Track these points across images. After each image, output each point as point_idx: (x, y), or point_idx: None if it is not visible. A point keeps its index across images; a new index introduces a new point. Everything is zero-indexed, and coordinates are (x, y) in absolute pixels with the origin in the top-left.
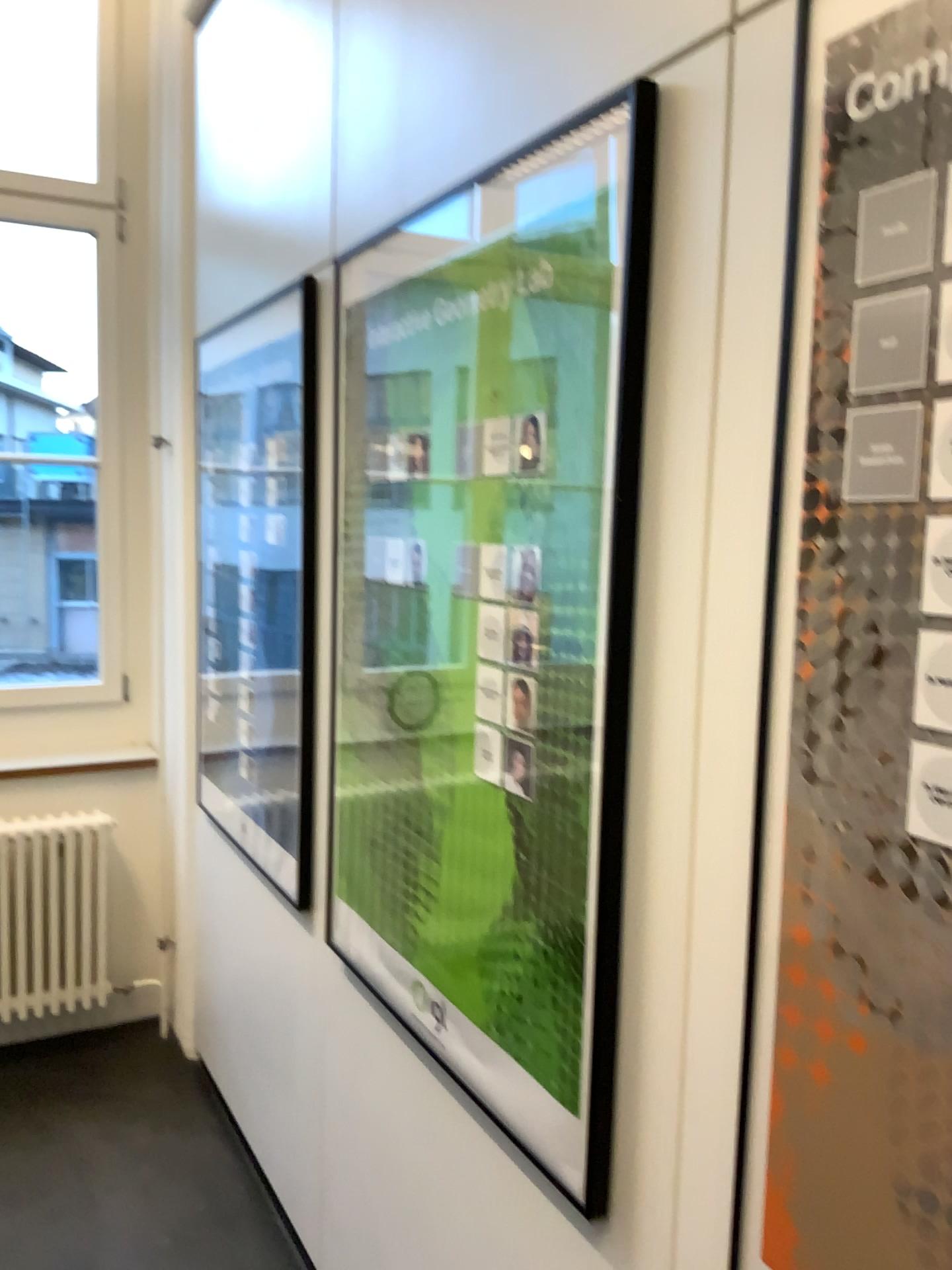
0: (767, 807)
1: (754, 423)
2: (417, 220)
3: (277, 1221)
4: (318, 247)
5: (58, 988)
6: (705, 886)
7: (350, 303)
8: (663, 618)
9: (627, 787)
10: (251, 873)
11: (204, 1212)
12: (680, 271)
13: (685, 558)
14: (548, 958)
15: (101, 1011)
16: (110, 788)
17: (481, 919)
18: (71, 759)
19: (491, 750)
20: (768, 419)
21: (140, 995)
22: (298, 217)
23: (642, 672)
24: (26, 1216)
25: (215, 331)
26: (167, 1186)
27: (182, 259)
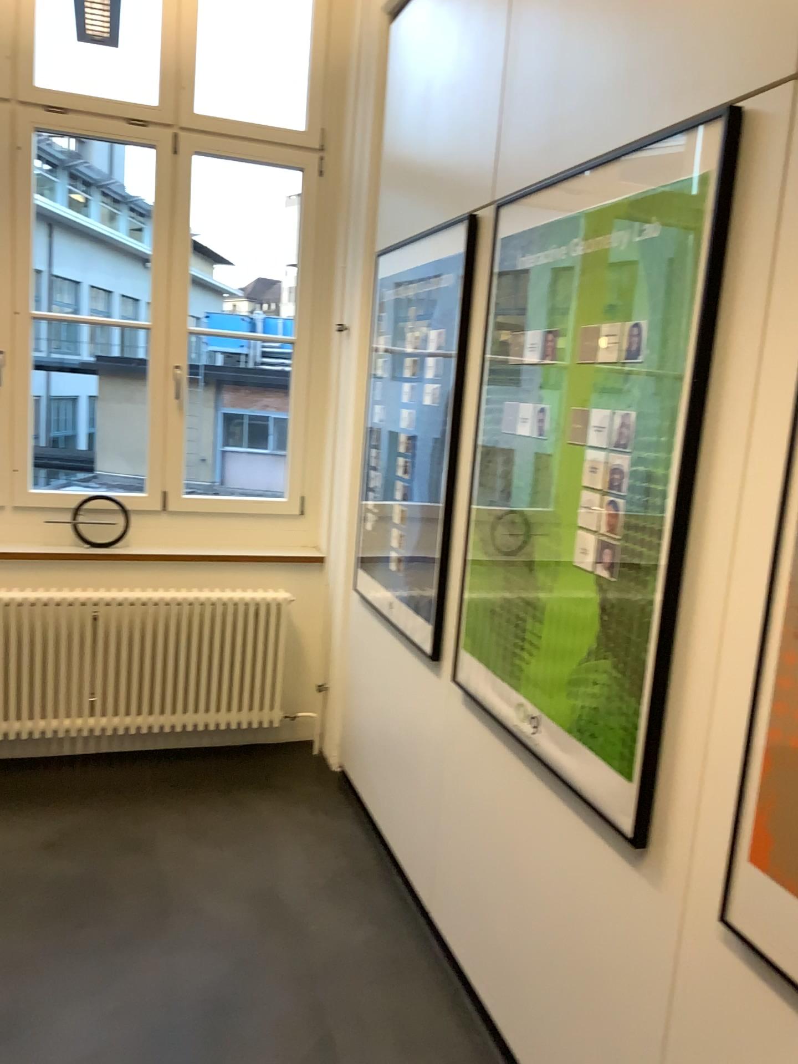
0: (773, 584)
1: (787, 339)
2: (560, 181)
3: (396, 876)
4: (482, 192)
5: (246, 709)
6: (727, 635)
7: (504, 235)
8: (714, 463)
9: (680, 572)
10: (394, 635)
11: (347, 863)
12: (747, 235)
13: (733, 424)
14: (616, 683)
15: (273, 729)
16: (288, 573)
17: (570, 660)
18: (263, 550)
19: (587, 547)
20: (796, 337)
21: (299, 722)
22: (466, 168)
23: (697, 498)
24: (230, 848)
25: (393, 245)
26: (322, 844)
27: (370, 190)
